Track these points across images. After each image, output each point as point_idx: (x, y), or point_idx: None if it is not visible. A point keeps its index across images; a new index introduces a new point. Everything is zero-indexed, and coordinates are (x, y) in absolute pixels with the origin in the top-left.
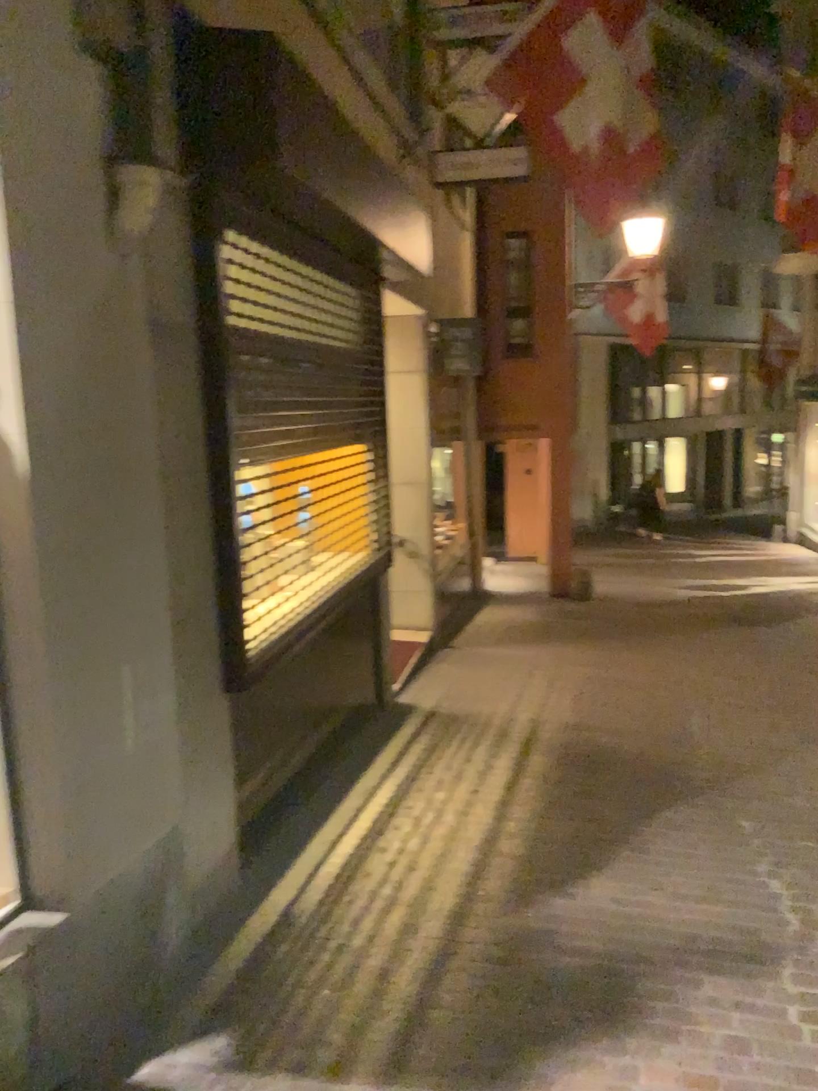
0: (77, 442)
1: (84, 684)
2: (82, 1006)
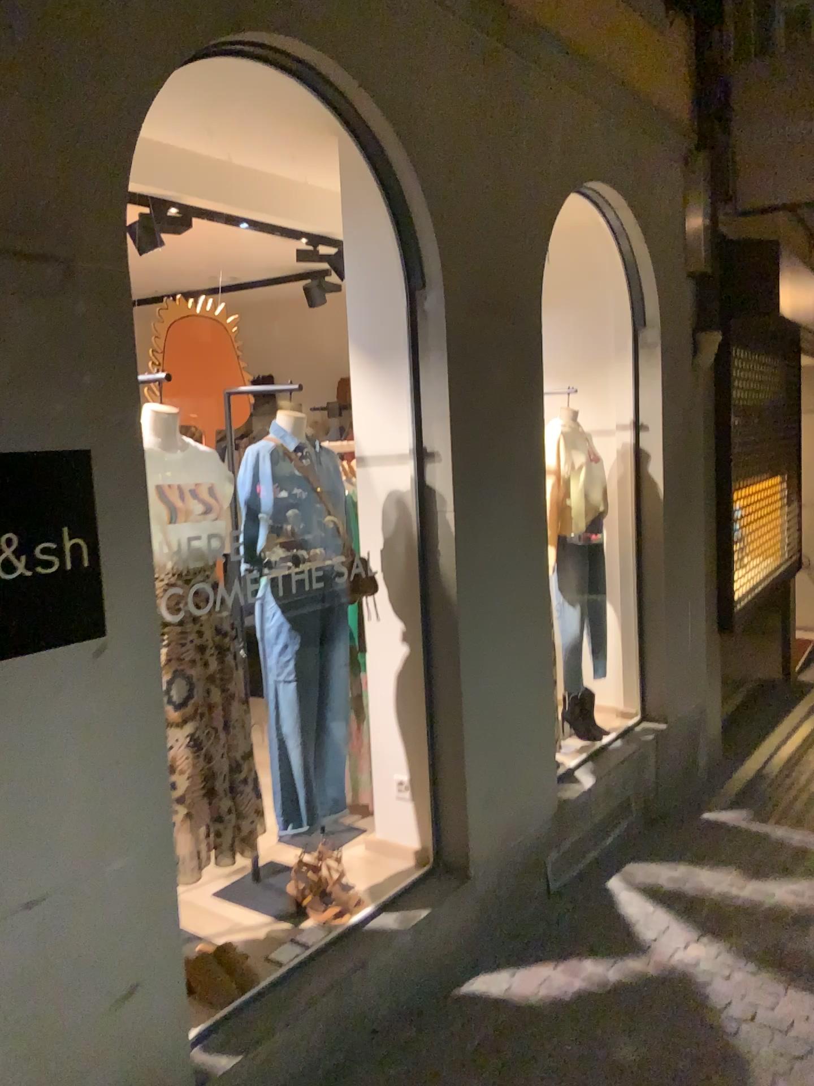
0: (679, 480)
1: (678, 607)
2: (672, 777)
